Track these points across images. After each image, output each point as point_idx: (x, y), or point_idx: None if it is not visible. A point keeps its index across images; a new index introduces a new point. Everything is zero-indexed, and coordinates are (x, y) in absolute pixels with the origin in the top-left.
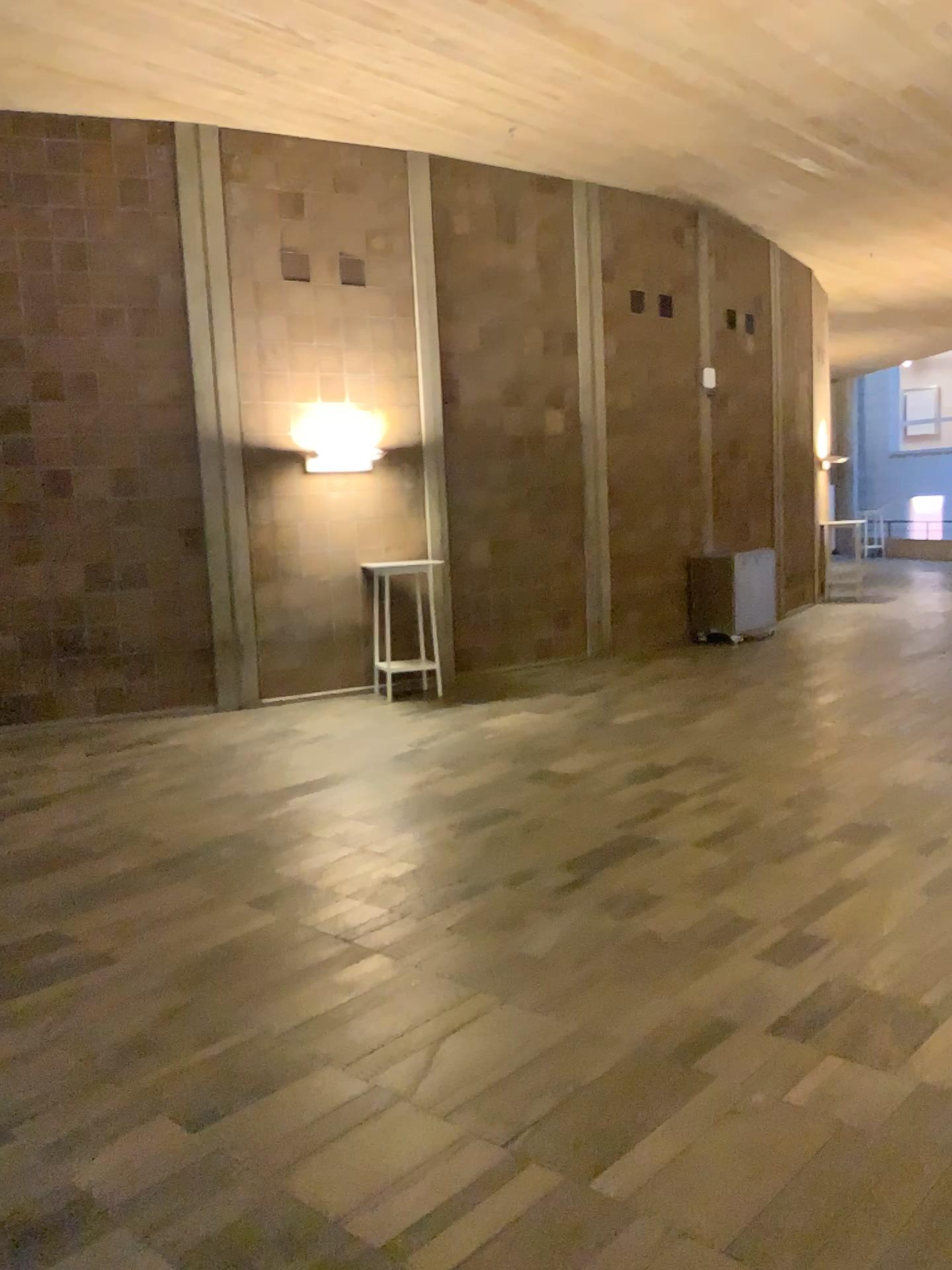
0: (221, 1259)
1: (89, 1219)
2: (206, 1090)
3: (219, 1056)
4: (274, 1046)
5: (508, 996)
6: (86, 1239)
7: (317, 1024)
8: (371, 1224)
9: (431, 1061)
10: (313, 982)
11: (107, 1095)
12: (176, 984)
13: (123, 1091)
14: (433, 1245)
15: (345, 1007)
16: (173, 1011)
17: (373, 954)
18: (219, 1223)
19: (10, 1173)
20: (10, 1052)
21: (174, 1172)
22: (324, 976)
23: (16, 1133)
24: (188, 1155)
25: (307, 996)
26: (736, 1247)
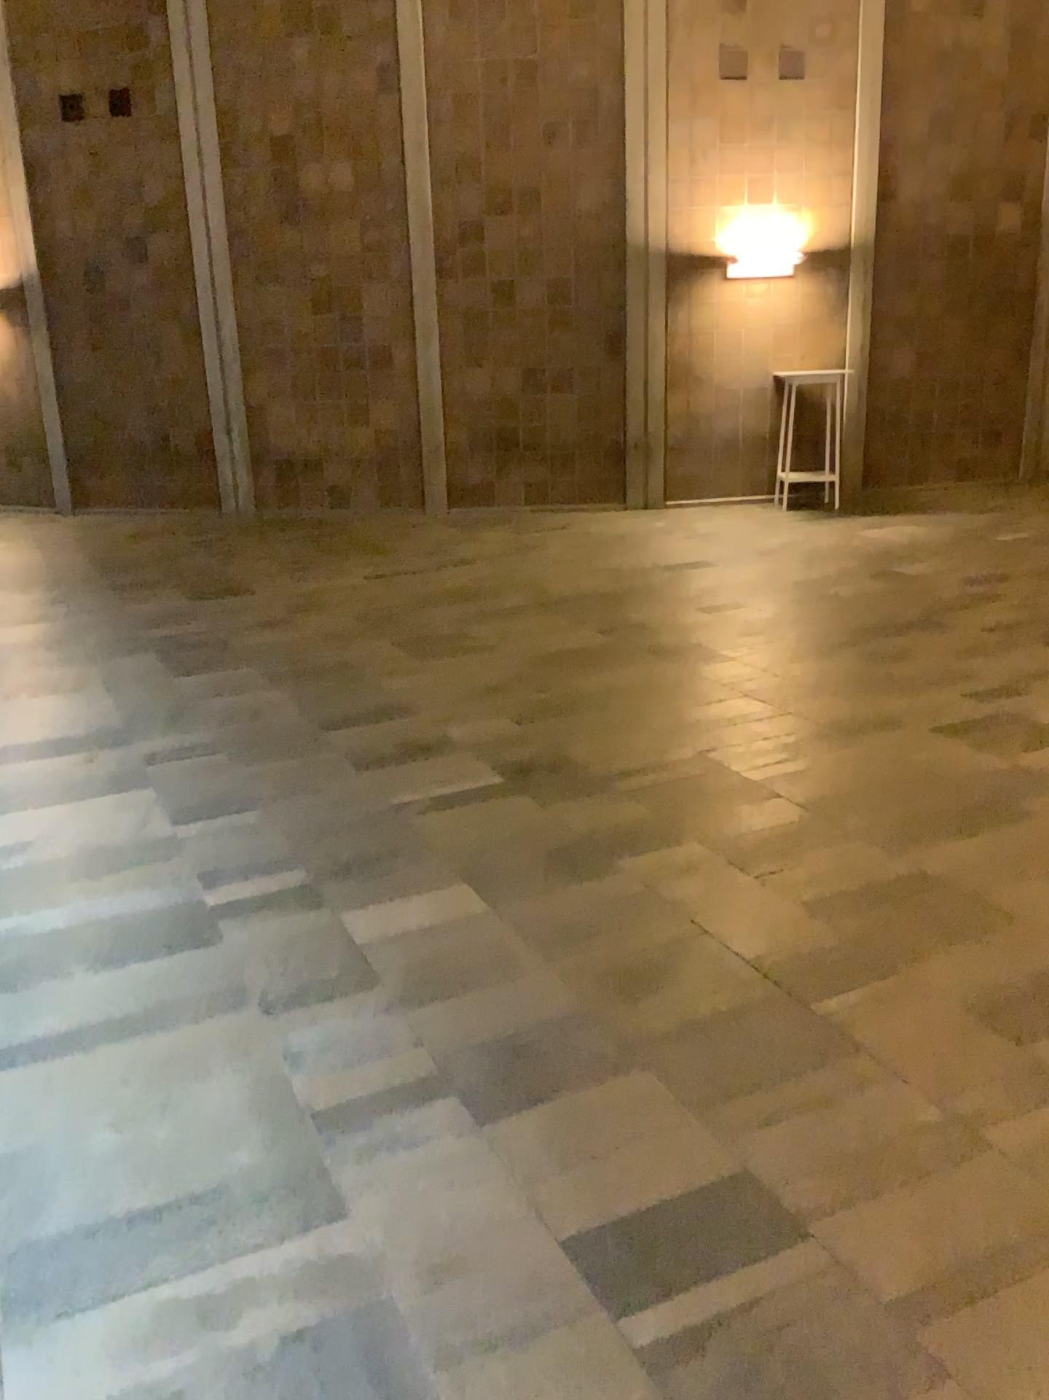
0: (522, 772)
1: (456, 749)
2: (537, 711)
3: (550, 699)
4: (587, 699)
5: (758, 695)
6: (453, 755)
7: (618, 692)
8: (609, 771)
9: (683, 716)
10: (625, 673)
11: (478, 706)
12: (535, 664)
13: (487, 705)
14: (641, 783)
15: (642, 687)
16: (529, 676)
17: (675, 664)
18: (525, 760)
19: (418, 727)
20: (426, 681)
21: (507, 738)
22: (635, 672)
23: (424, 713)
24: (517, 734)
25: (619, 680)
26: (821, 809)
